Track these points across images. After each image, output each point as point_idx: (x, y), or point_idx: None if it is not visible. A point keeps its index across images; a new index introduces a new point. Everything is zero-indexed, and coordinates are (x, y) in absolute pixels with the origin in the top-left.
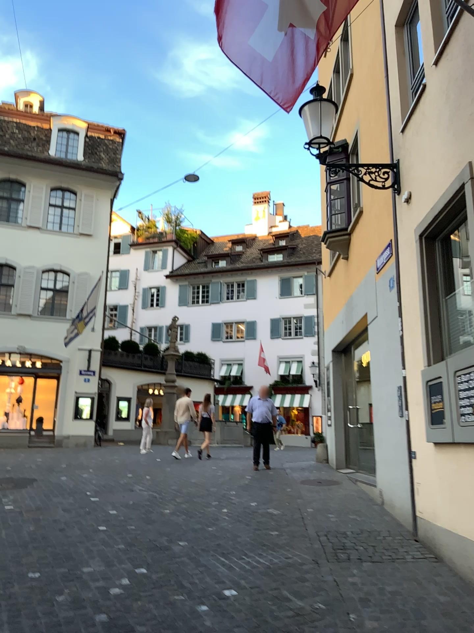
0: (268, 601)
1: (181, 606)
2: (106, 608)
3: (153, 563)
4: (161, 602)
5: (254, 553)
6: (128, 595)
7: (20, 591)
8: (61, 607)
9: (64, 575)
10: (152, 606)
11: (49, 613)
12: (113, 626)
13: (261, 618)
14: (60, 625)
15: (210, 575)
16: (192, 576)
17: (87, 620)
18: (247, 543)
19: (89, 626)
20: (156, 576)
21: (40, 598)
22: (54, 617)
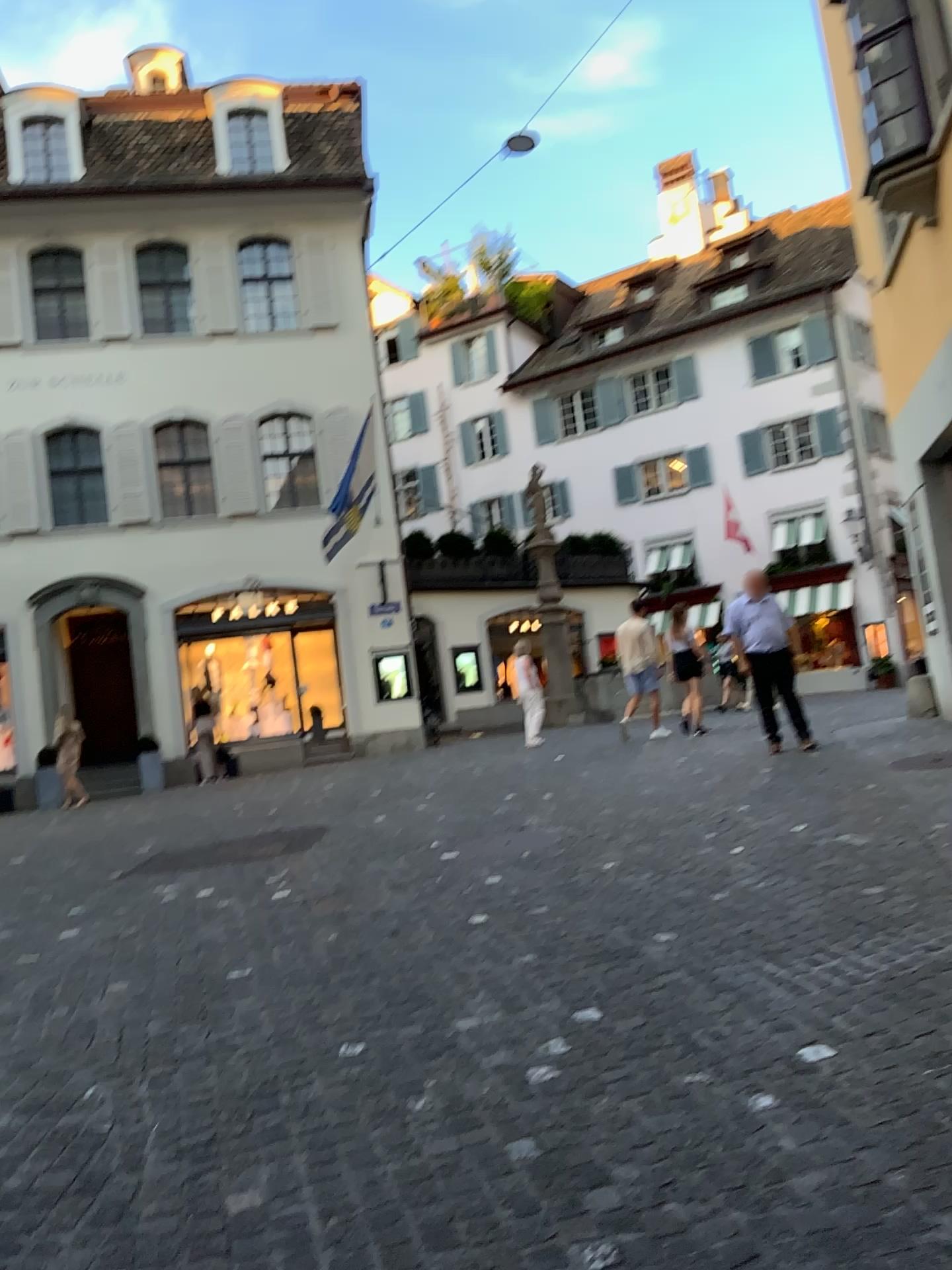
0: (924, 1068)
1: (709, 1100)
2: (527, 1121)
3: (609, 994)
4: (655, 1092)
5: (843, 944)
6: (572, 1080)
7: (326, 1094)
8: (425, 1125)
9: (416, 1044)
10: (636, 1106)
11: (398, 1146)
12: (556, 1170)
13: (922, 1118)
14: (429, 1177)
15: (753, 1011)
16: (711, 1017)
17: (489, 1156)
18: (818, 920)
19: (497, 1172)
20: (624, 1025)
21: (373, 1109)
22: (411, 1154)
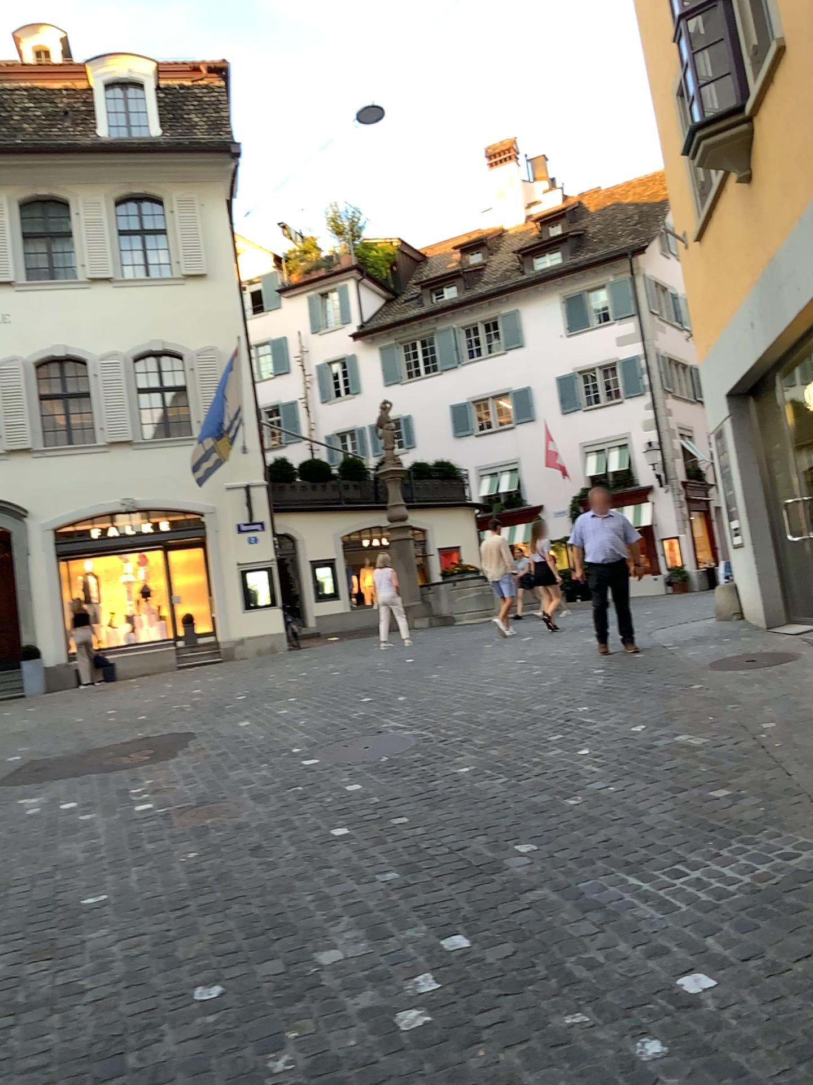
0: None
1: (594, 1051)
2: None
3: (476, 918)
4: (535, 1041)
5: (703, 854)
6: (444, 1028)
7: (175, 1057)
8: None
9: (276, 985)
10: (516, 1060)
11: None
12: None
13: None
14: None
15: (625, 934)
16: (583, 944)
17: None
18: (674, 828)
19: None
20: (494, 956)
21: (227, 1076)
22: None
